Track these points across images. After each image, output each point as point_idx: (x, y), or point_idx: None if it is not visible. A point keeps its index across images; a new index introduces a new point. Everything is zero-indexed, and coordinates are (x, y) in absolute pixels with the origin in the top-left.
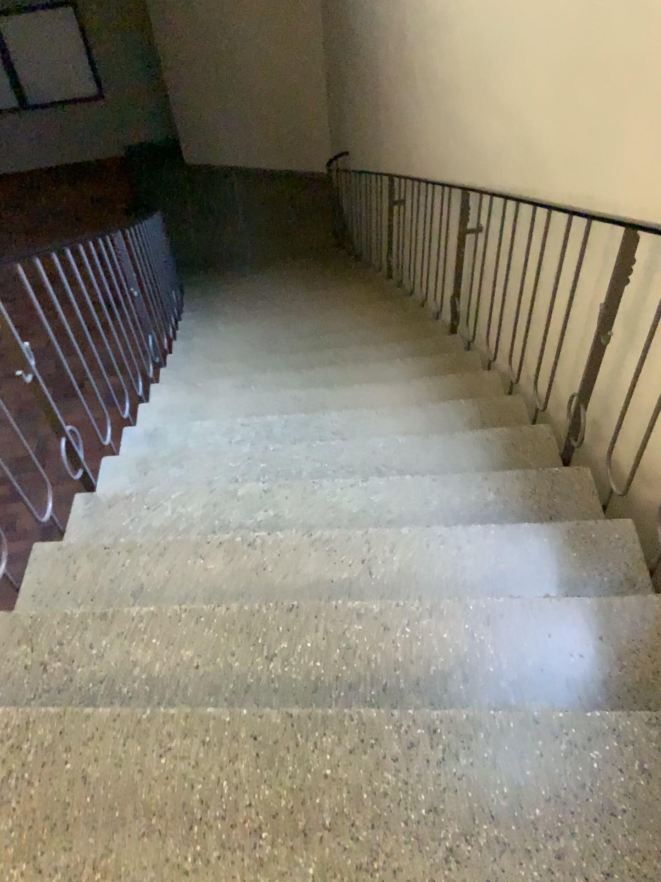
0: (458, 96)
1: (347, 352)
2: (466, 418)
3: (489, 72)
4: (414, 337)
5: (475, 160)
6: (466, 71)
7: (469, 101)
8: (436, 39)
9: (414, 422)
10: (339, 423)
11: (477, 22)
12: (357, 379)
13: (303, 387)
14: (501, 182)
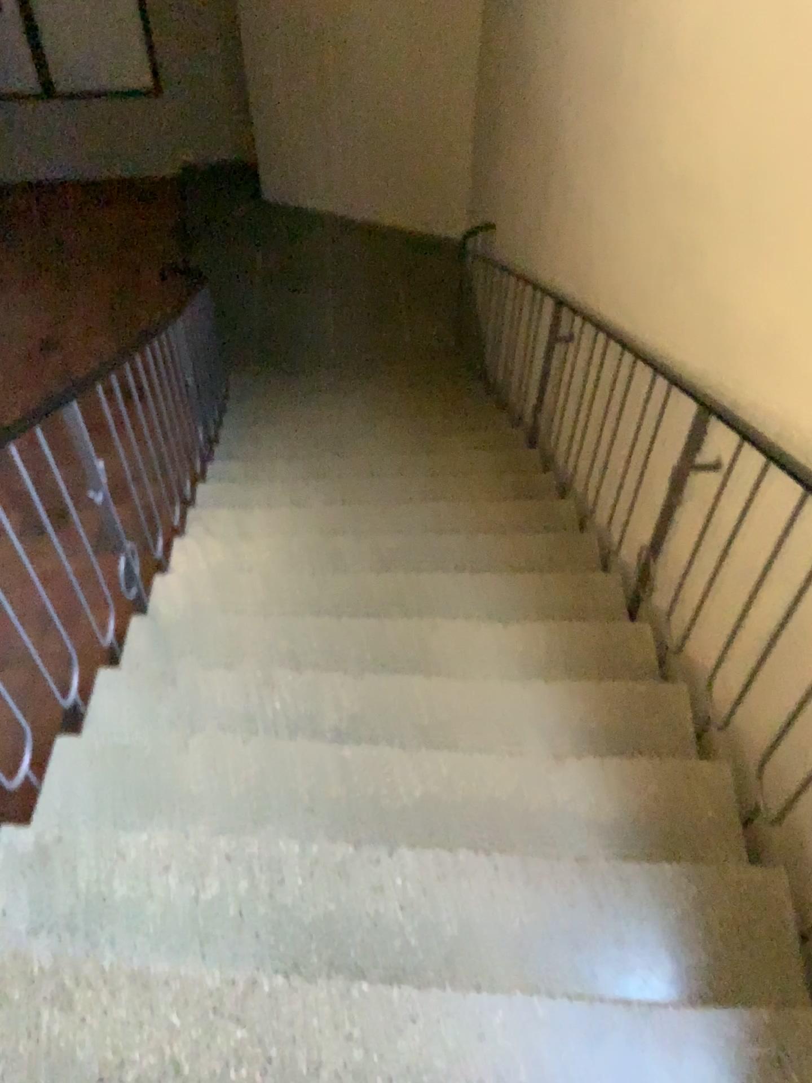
0: (714, 233)
1: (454, 637)
2: (675, 928)
3: (799, 219)
4: (570, 614)
5: (731, 357)
6: (739, 195)
7: (736, 251)
8: (681, 118)
9: (569, 919)
10: (419, 901)
11: (784, 116)
12: (465, 731)
13: (366, 741)
14: (786, 426)
